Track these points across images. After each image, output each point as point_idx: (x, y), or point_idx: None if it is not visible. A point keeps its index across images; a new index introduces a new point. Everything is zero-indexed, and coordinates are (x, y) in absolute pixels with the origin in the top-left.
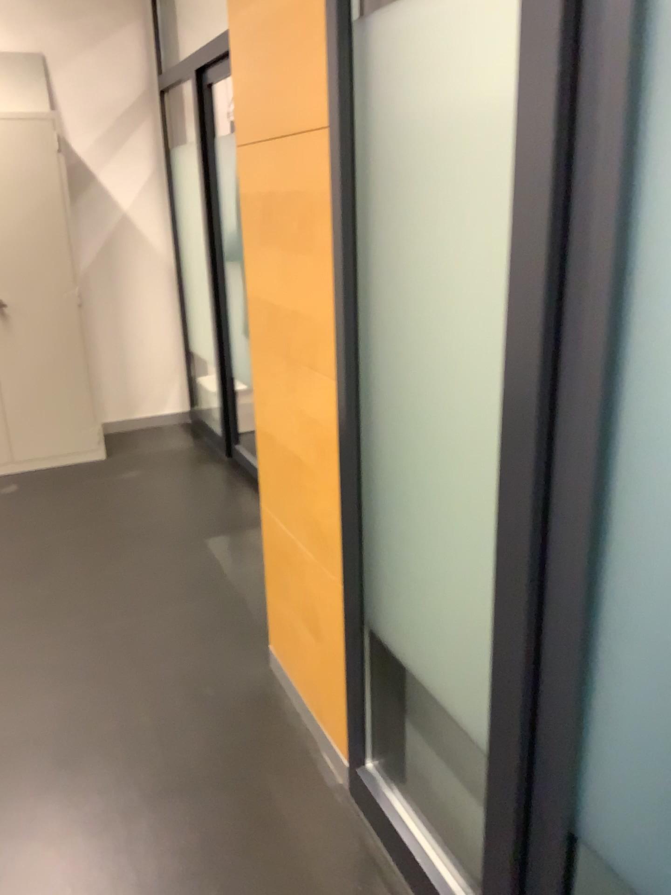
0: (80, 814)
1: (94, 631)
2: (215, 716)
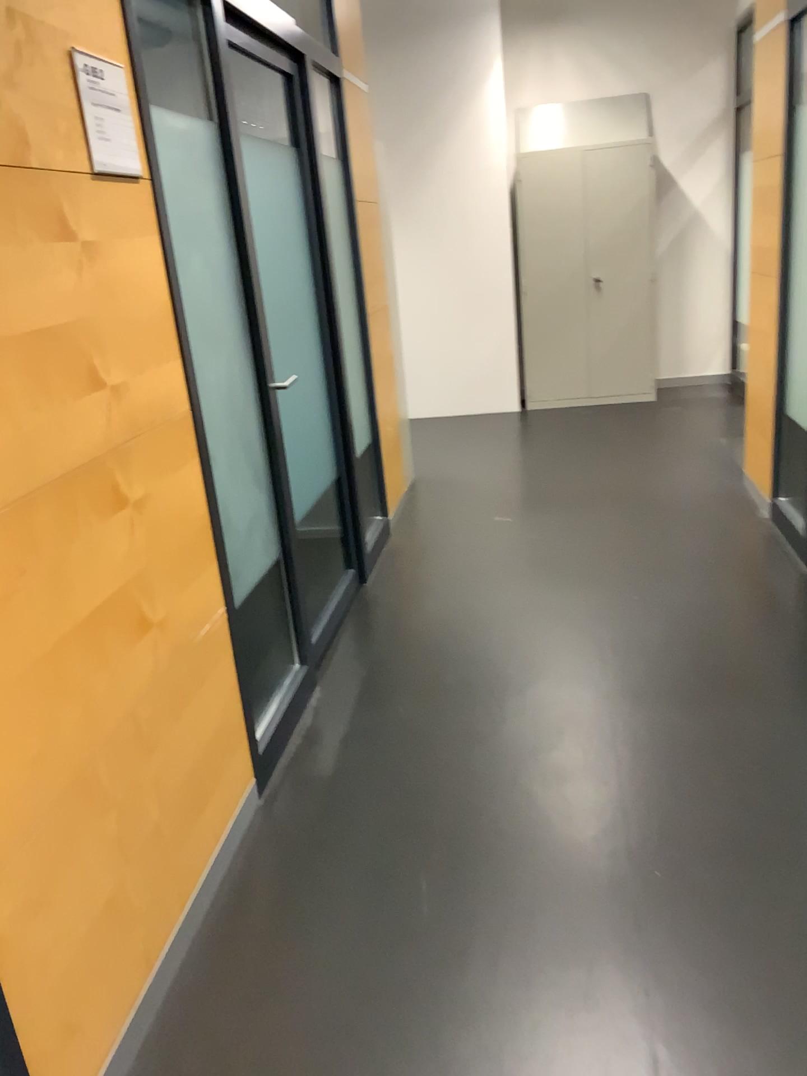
0: (626, 510)
1: (639, 464)
2: (704, 494)
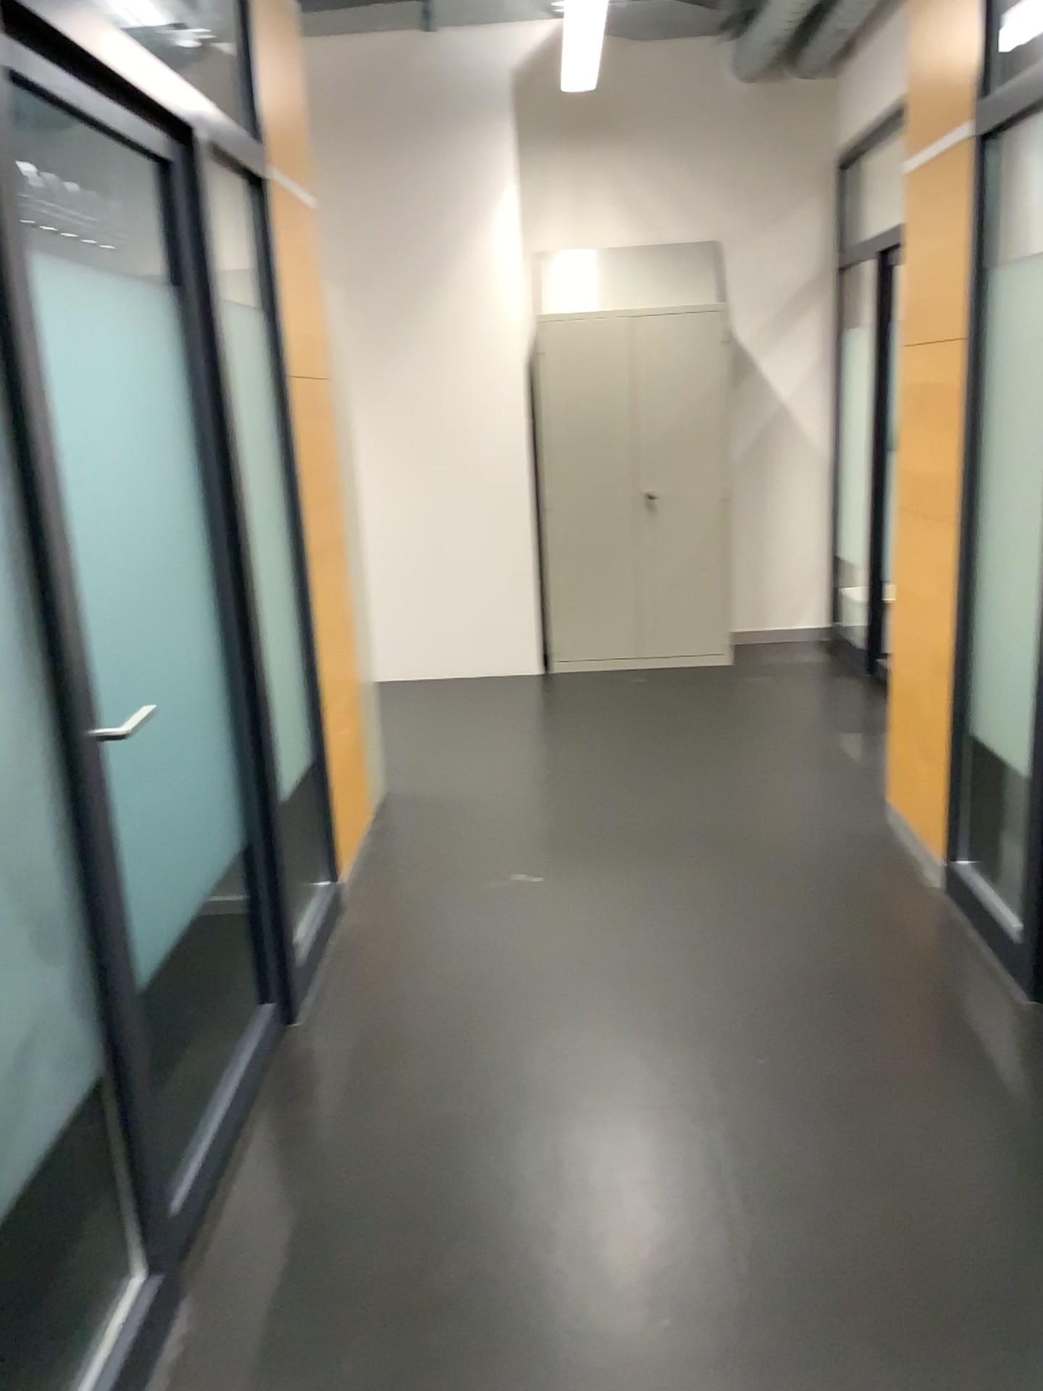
0: (717, 869)
1: (725, 779)
2: (831, 838)
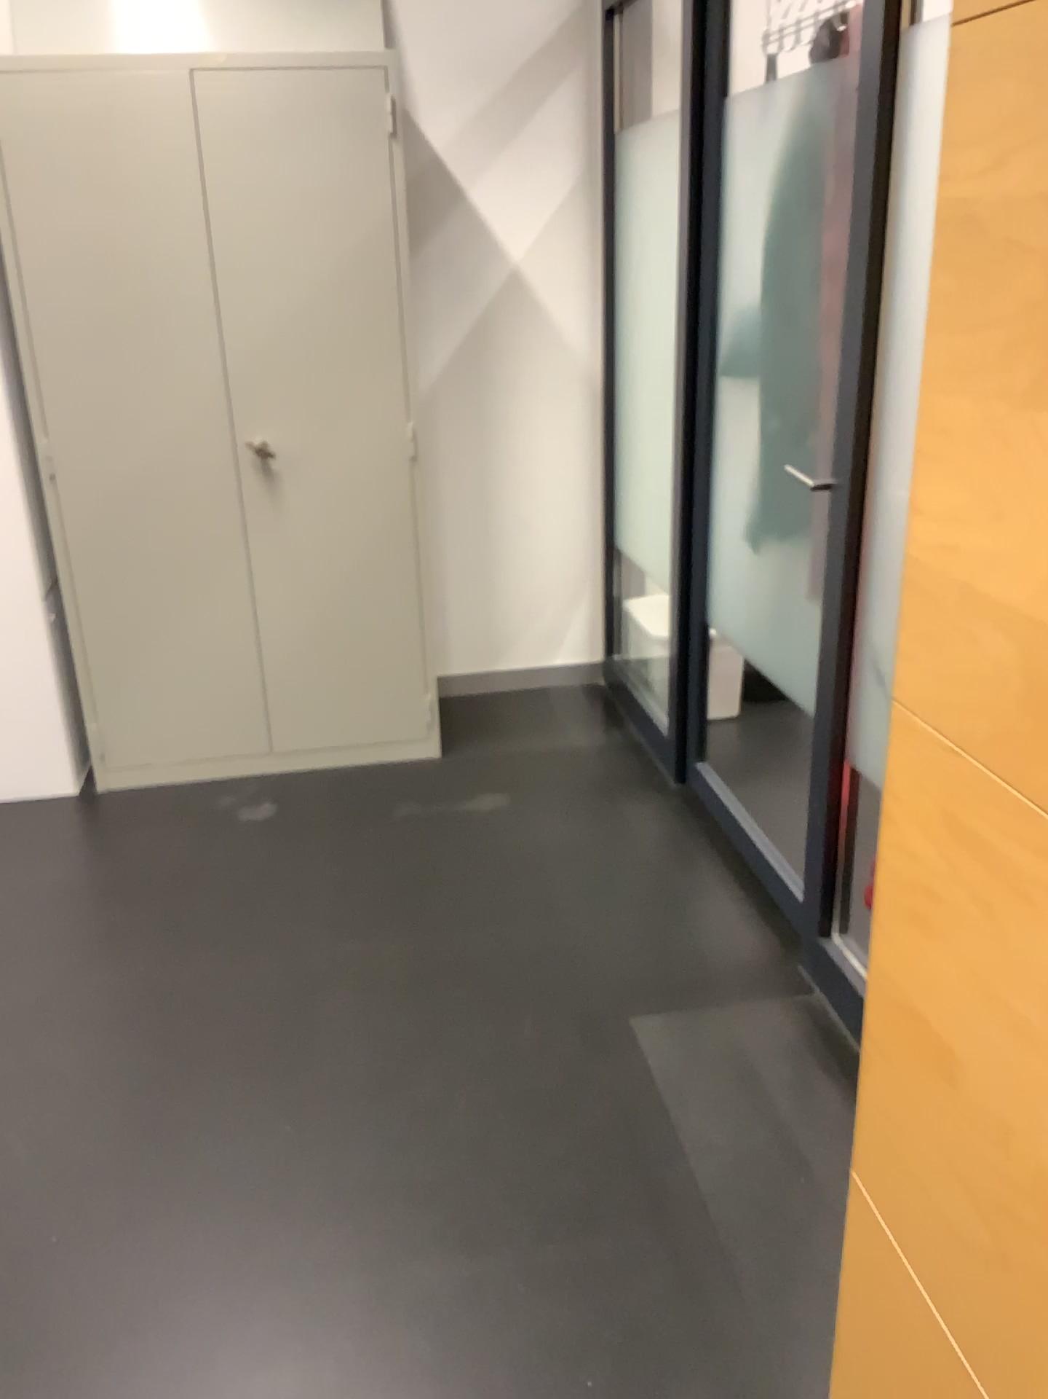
0: None
1: (369, 1291)
2: None
